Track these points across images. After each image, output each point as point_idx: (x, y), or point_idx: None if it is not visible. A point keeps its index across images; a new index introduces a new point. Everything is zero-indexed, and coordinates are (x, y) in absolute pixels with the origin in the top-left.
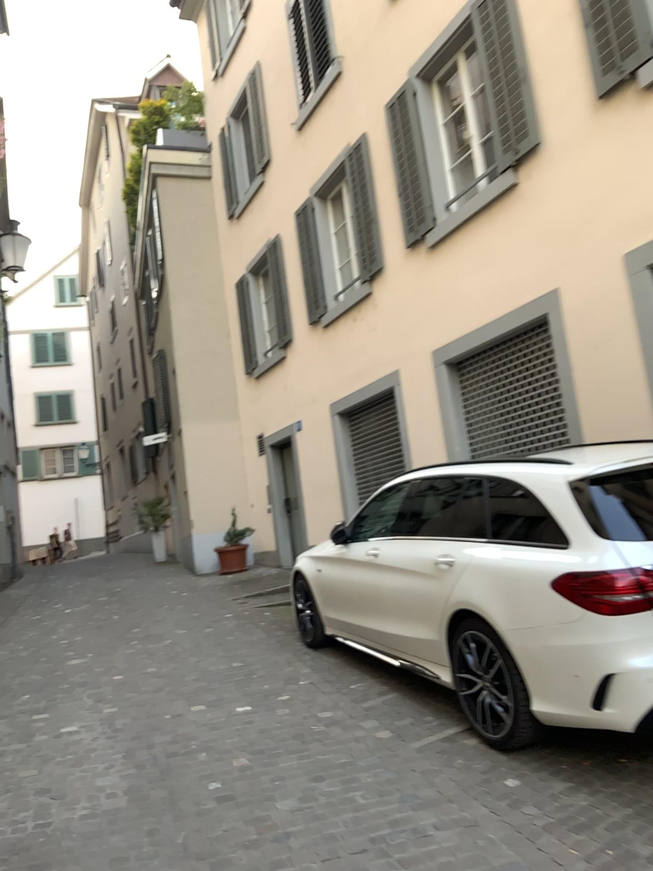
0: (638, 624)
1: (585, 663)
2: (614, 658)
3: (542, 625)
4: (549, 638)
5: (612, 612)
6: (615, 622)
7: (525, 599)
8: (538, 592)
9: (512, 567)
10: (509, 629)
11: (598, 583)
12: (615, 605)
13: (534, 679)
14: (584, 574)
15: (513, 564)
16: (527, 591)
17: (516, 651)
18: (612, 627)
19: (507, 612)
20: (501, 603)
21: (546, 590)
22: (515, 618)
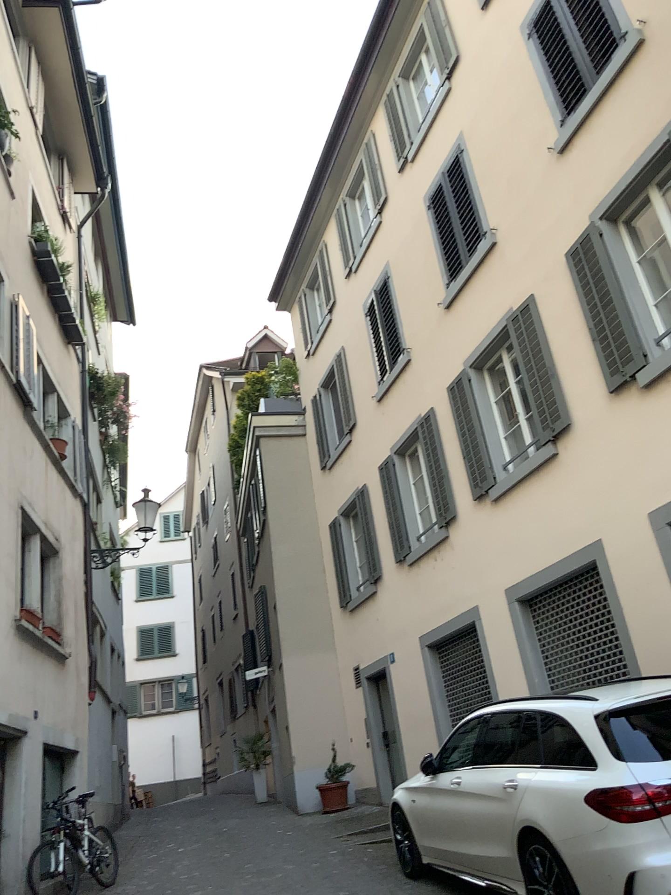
0: (646, 829)
1: (613, 864)
2: (633, 859)
3: (581, 834)
4: (586, 845)
5: (628, 820)
6: (630, 828)
7: (567, 813)
8: (575, 806)
9: (556, 786)
10: (560, 840)
11: (615, 796)
12: (629, 814)
13: (581, 883)
14: (605, 789)
15: (556, 783)
16: (568, 806)
17: (566, 860)
18: (629, 833)
19: (557, 825)
20: (552, 818)
21: (580, 804)
22: (562, 830)
